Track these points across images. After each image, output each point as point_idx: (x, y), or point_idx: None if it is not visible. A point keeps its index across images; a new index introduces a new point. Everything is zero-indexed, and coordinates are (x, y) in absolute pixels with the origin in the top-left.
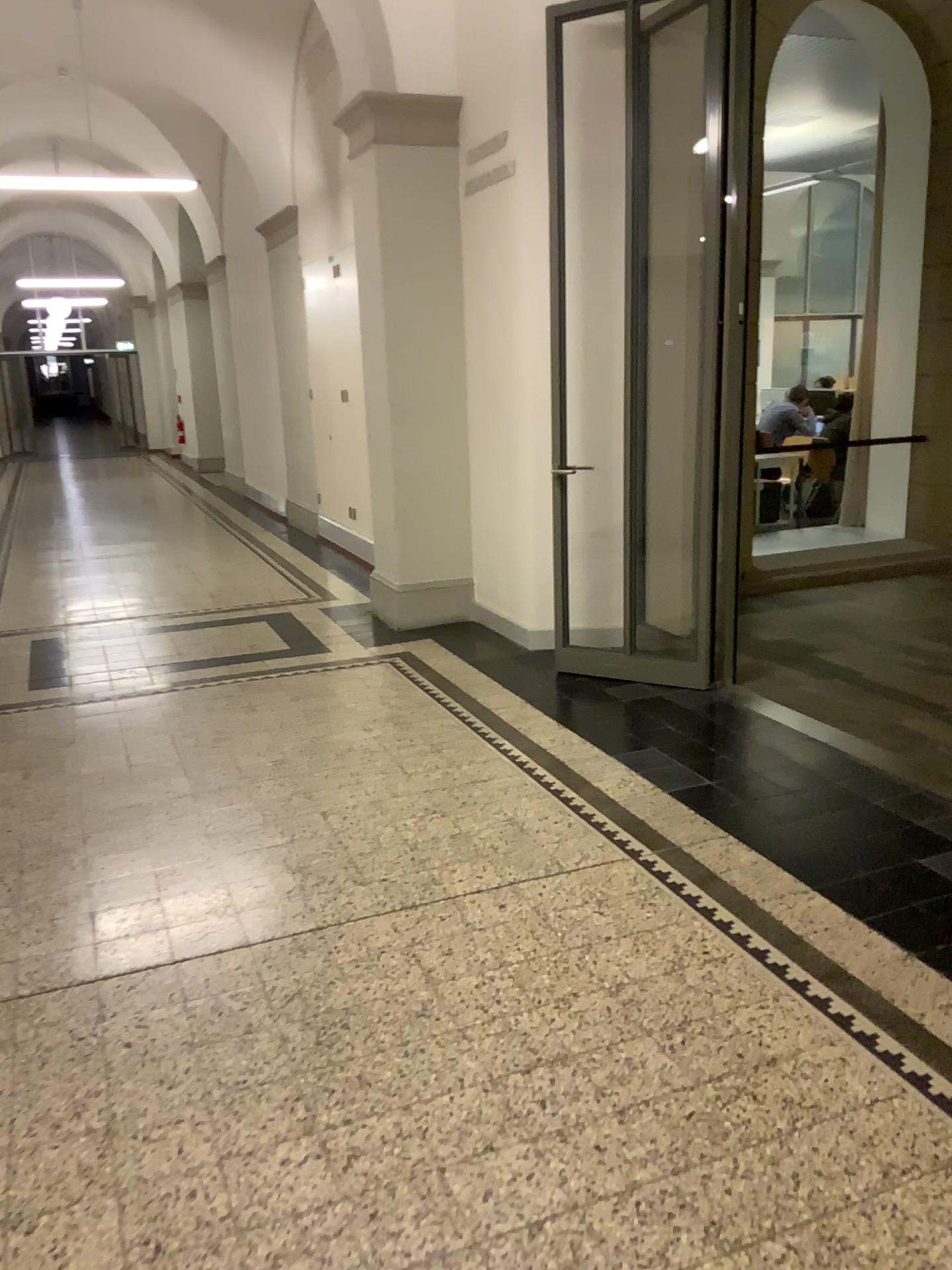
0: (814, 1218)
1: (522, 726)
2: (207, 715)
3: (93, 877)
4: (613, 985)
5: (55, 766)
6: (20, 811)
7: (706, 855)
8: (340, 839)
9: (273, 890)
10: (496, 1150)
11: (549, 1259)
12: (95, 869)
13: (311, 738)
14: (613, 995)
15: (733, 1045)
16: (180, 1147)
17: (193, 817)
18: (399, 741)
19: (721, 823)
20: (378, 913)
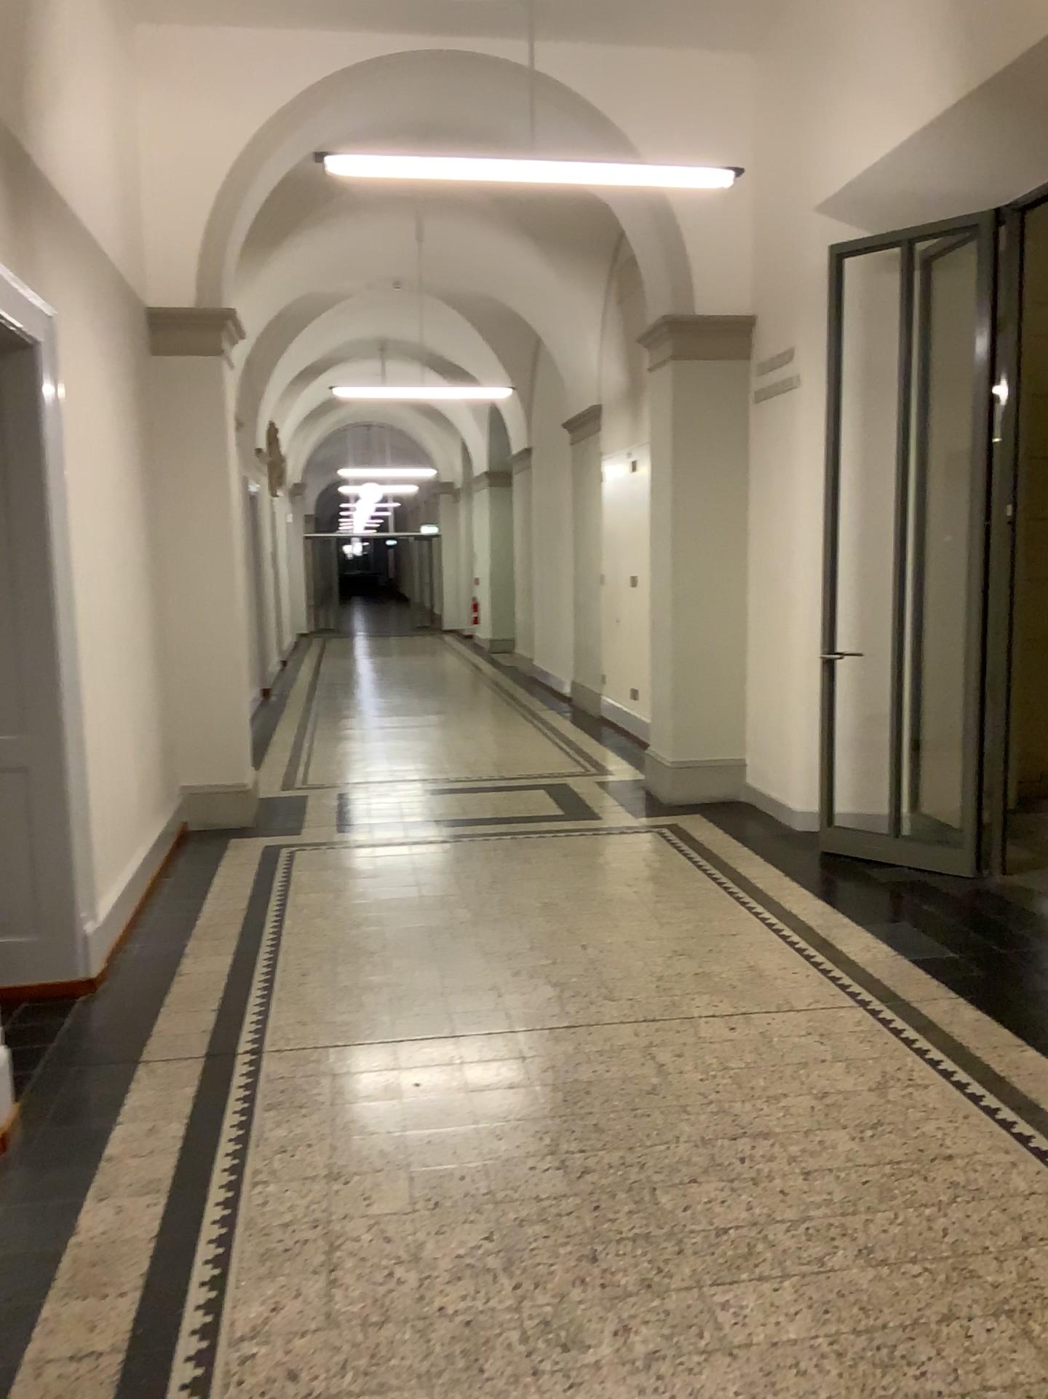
0: (955, 1255)
1: (777, 895)
2: (489, 863)
3: (391, 974)
4: (820, 1091)
5: (359, 893)
6: (332, 923)
7: (931, 1009)
8: (597, 966)
9: (537, 997)
10: (700, 1182)
11: (730, 1247)
12: (393, 968)
13: (579, 889)
14: (819, 1097)
15: (917, 1142)
16: (455, 1149)
17: (473, 939)
18: (659, 897)
19: (953, 986)
20: (624, 1021)
